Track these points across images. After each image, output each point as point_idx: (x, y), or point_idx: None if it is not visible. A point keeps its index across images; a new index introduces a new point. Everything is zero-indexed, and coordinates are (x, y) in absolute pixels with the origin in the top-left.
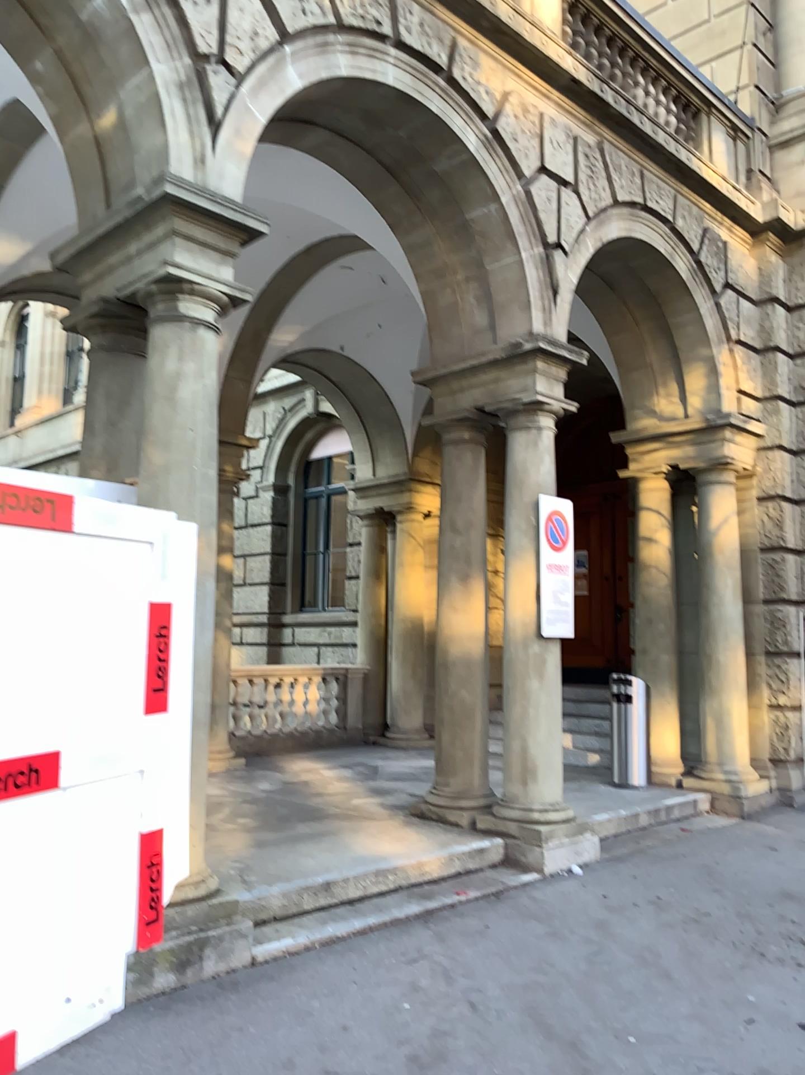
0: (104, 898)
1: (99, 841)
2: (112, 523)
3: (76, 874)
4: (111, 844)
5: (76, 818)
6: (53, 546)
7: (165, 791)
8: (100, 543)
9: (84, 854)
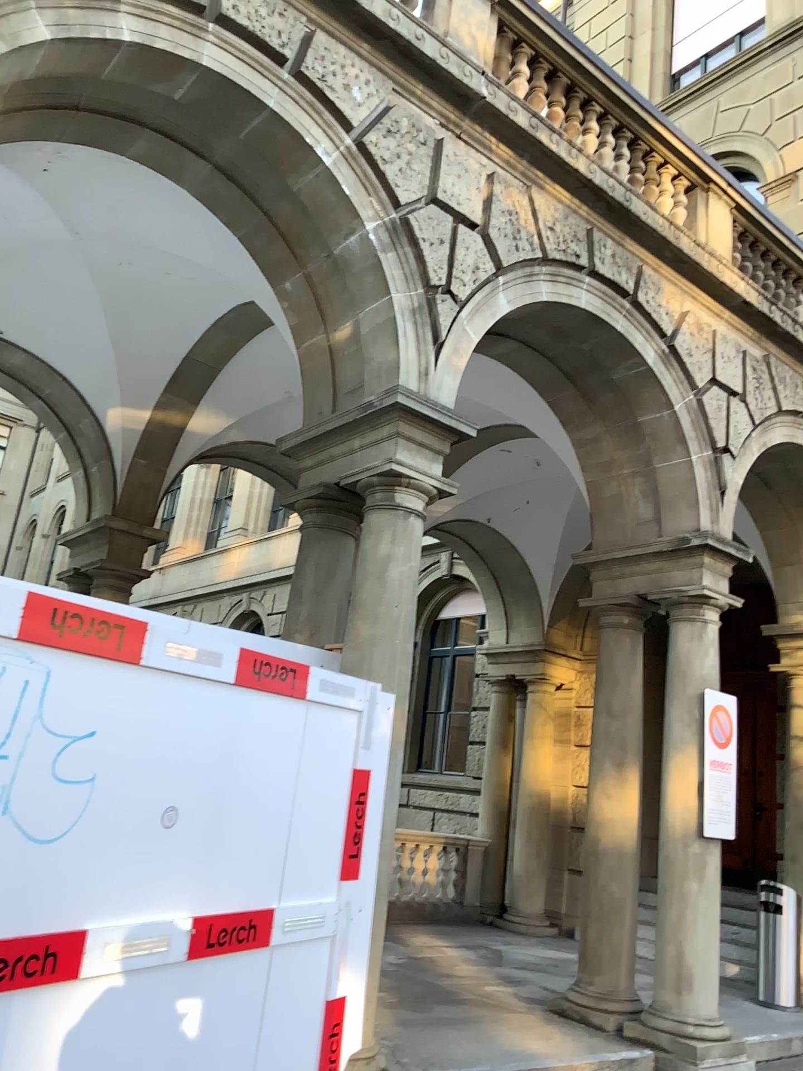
0: (292, 1065)
1: (294, 1005)
2: (335, 694)
3: (274, 1037)
4: (303, 1009)
5: (280, 978)
6: (290, 713)
7: (350, 960)
8: (324, 711)
9: (281, 1016)
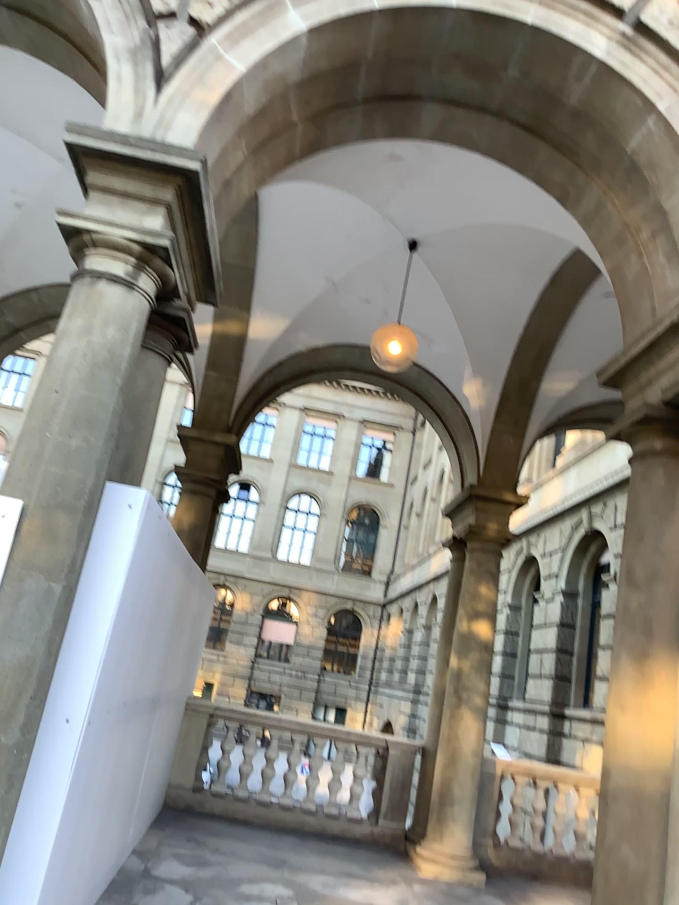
0: None
1: None
2: None
3: None
4: None
5: None
6: None
7: None
8: None
9: None
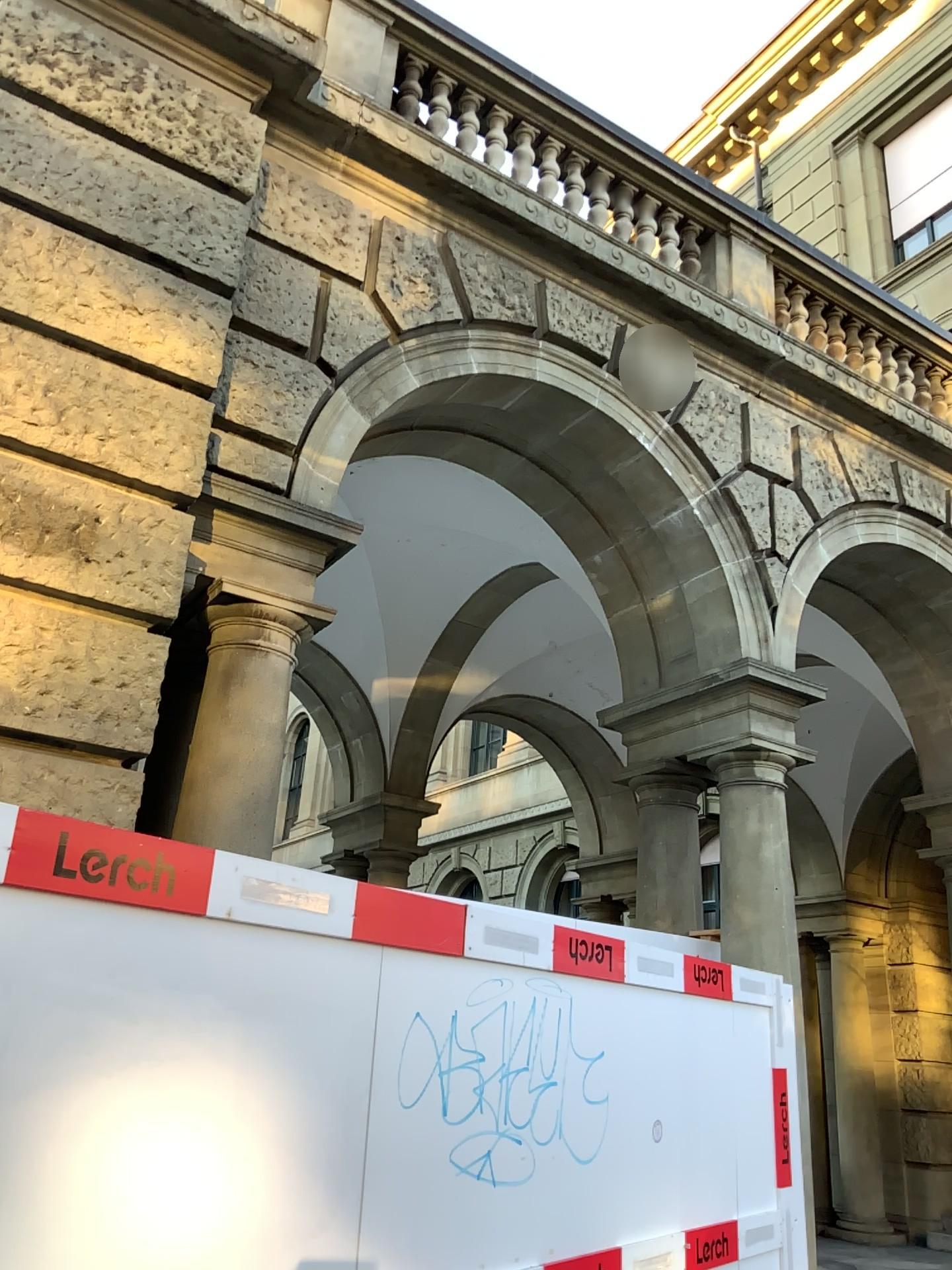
0: None
1: None
2: (751, 990)
3: None
4: None
5: None
6: (723, 1014)
7: None
8: (746, 1009)
9: None
